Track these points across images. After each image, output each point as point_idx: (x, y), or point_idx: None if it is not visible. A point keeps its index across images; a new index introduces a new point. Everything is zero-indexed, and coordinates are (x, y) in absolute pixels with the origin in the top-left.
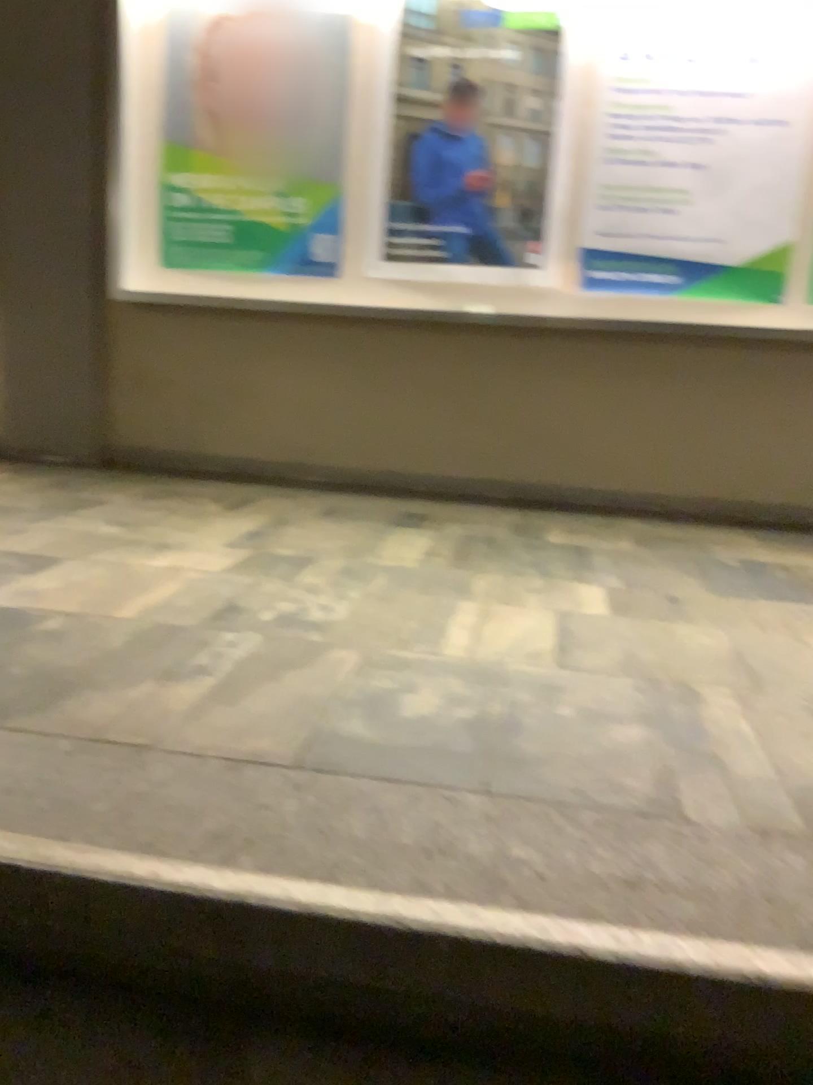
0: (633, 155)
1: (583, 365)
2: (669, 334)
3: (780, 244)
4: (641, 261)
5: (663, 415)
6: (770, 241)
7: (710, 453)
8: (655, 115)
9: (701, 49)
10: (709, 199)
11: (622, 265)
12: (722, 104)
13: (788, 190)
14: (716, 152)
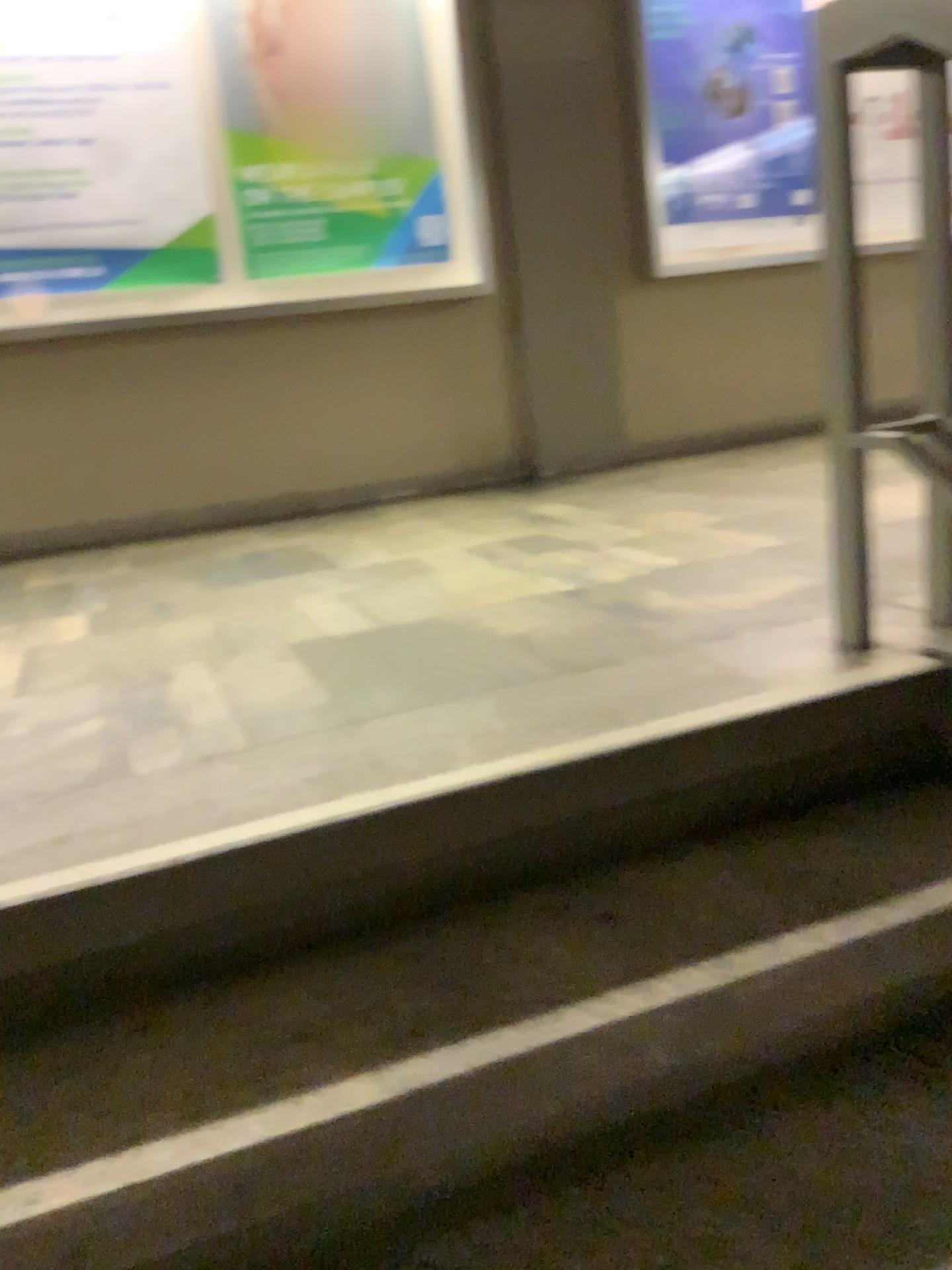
0: (5, 133)
1: (24, 385)
2: (109, 332)
3: (200, 218)
4: (54, 255)
5: (134, 424)
6: (189, 216)
7: (196, 454)
8: (17, 85)
9: (47, 6)
10: (109, 176)
11: (32, 262)
12: (91, 68)
13: (191, 159)
14: (101, 123)
